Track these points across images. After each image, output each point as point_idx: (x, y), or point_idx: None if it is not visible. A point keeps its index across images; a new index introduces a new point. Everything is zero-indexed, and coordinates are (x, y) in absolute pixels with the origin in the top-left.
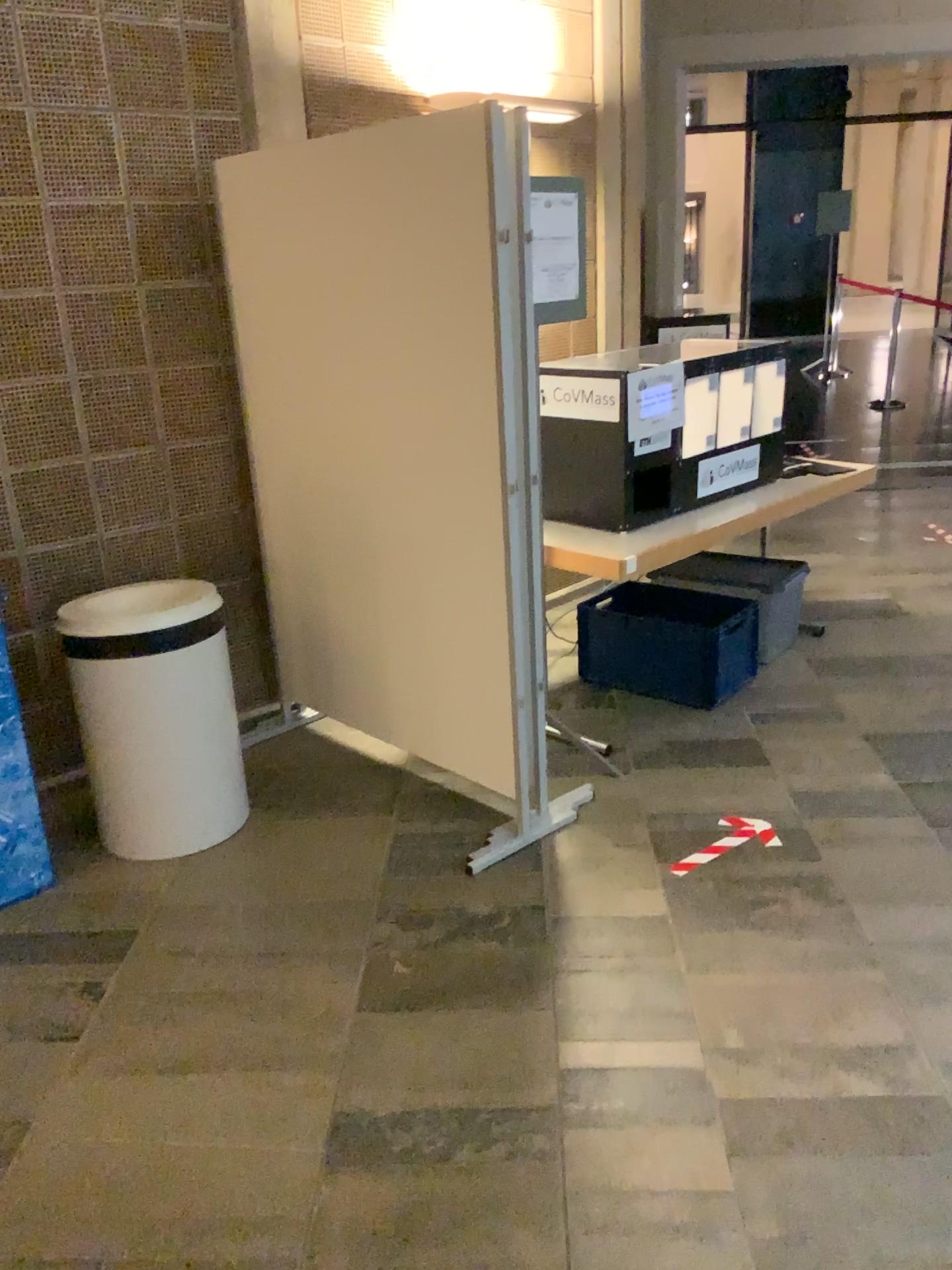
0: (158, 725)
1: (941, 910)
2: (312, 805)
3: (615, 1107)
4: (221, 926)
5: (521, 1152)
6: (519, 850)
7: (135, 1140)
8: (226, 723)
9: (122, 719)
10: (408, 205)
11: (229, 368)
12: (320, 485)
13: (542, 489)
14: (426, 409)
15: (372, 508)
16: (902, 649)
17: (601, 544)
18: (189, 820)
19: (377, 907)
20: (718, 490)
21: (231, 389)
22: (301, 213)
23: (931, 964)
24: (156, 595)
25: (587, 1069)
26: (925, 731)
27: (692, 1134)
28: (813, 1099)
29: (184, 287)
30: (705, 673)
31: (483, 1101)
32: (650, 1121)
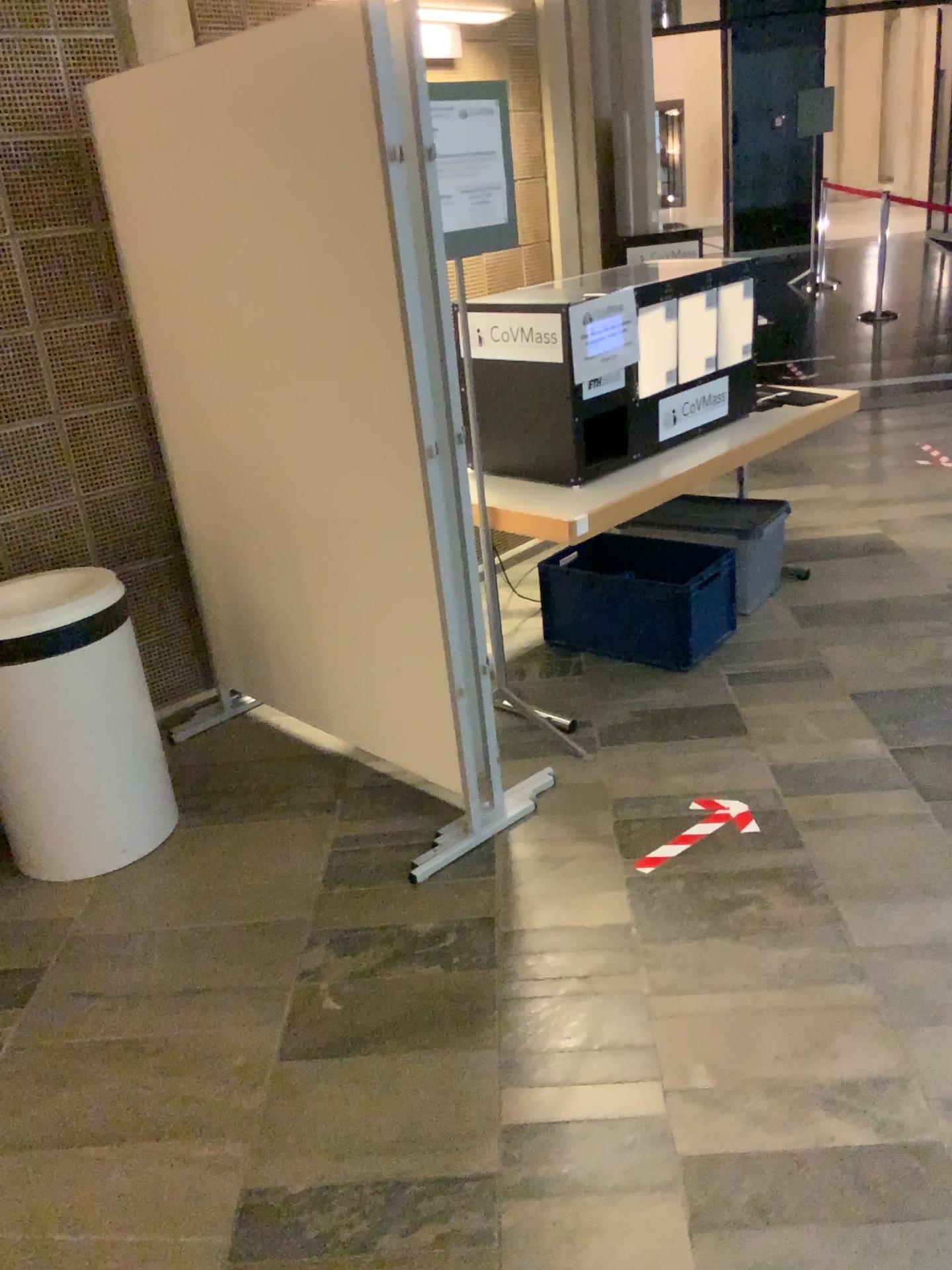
0: (60, 736)
1: (935, 904)
2: (248, 806)
3: (562, 1171)
4: (137, 958)
5: (452, 1235)
6: (469, 851)
7: (16, 1235)
8: (140, 726)
9: (19, 731)
10: (291, 125)
11: (128, 324)
12: (232, 453)
13: (485, 442)
14: (332, 364)
15: (287, 478)
16: (894, 591)
17: (551, 501)
18: (106, 835)
19: (311, 926)
20: (683, 431)
21: (132, 349)
22: (180, 142)
23: (924, 973)
24: (52, 589)
25: (532, 1122)
26: (918, 686)
27: (649, 1202)
28: (789, 1151)
29: (67, 235)
30: (677, 632)
31: (413, 1169)
32: (601, 1188)
